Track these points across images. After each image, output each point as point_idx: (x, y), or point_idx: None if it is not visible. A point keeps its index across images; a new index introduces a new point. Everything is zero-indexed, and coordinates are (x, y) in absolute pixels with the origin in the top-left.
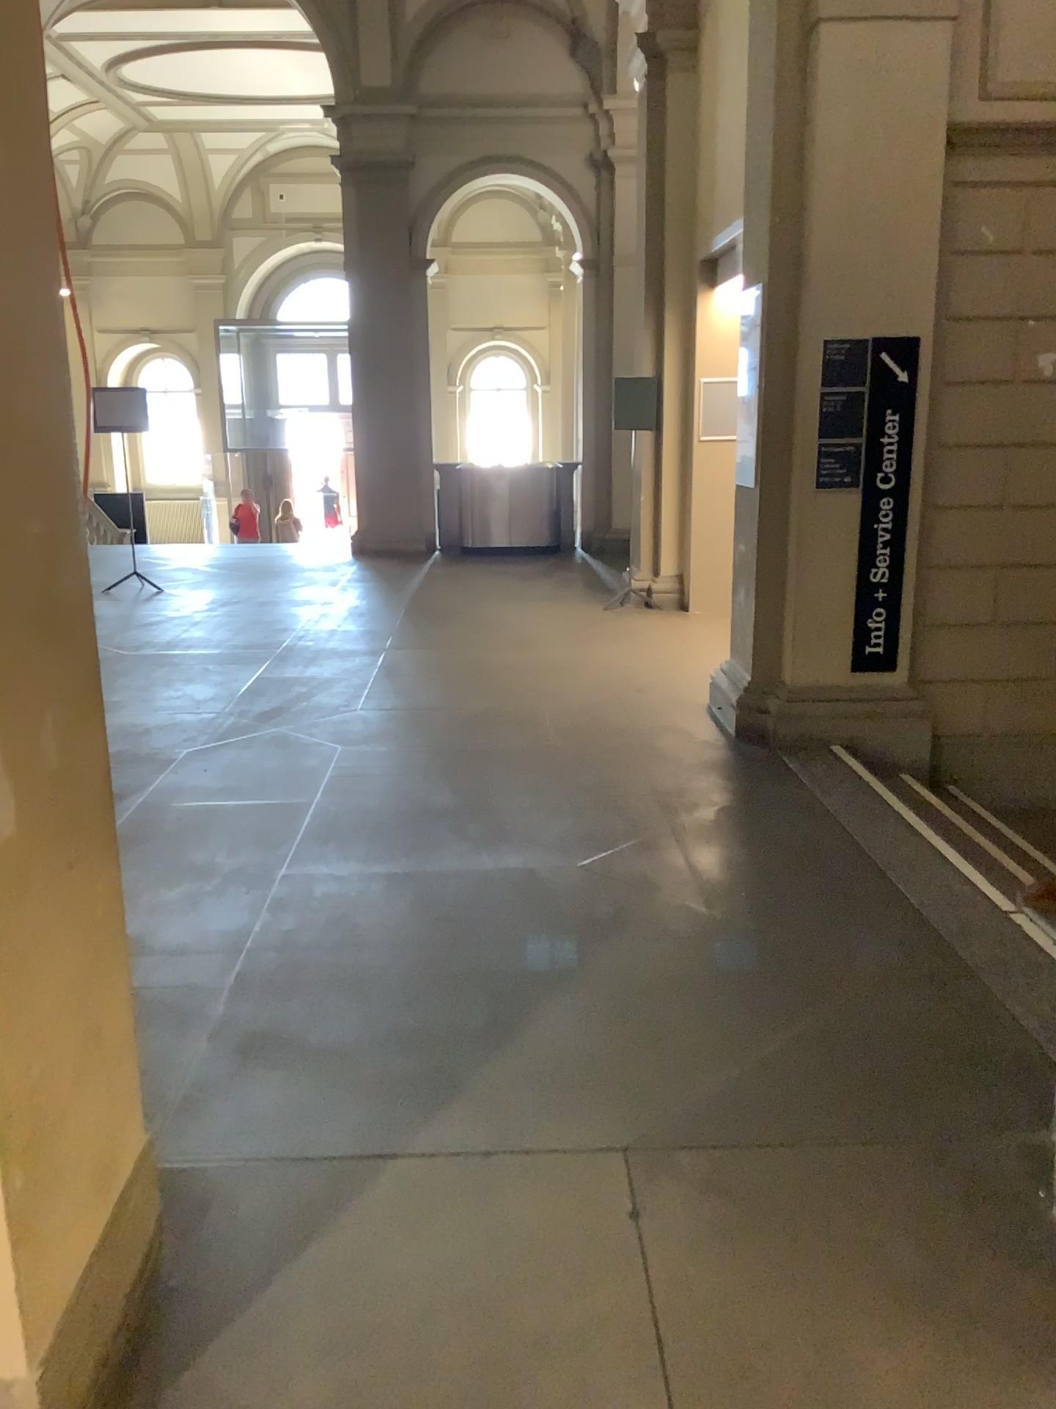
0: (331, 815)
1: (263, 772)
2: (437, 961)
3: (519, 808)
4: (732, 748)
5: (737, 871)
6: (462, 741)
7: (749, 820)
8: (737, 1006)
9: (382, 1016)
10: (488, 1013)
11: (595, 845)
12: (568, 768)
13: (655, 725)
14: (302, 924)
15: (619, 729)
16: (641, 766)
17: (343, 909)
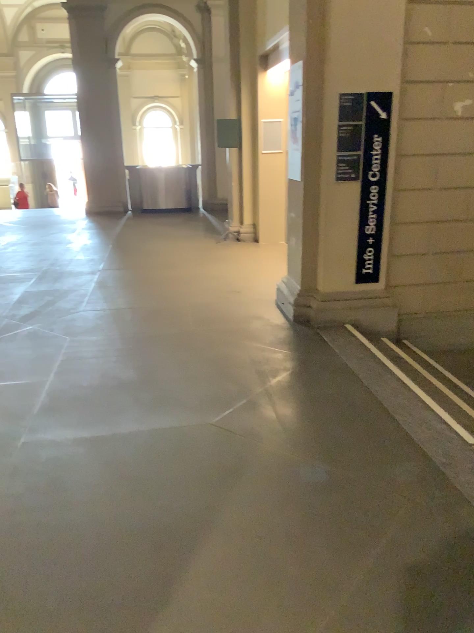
0: (58, 391)
1: (19, 360)
2: (120, 515)
3: (173, 378)
4: (292, 328)
5: (306, 421)
6: (139, 331)
7: (309, 381)
8: (323, 544)
9: (78, 576)
10: (154, 567)
11: (220, 406)
12: (201, 347)
13: (248, 314)
14: (30, 486)
15: (229, 318)
16: (242, 344)
17: (59, 471)
